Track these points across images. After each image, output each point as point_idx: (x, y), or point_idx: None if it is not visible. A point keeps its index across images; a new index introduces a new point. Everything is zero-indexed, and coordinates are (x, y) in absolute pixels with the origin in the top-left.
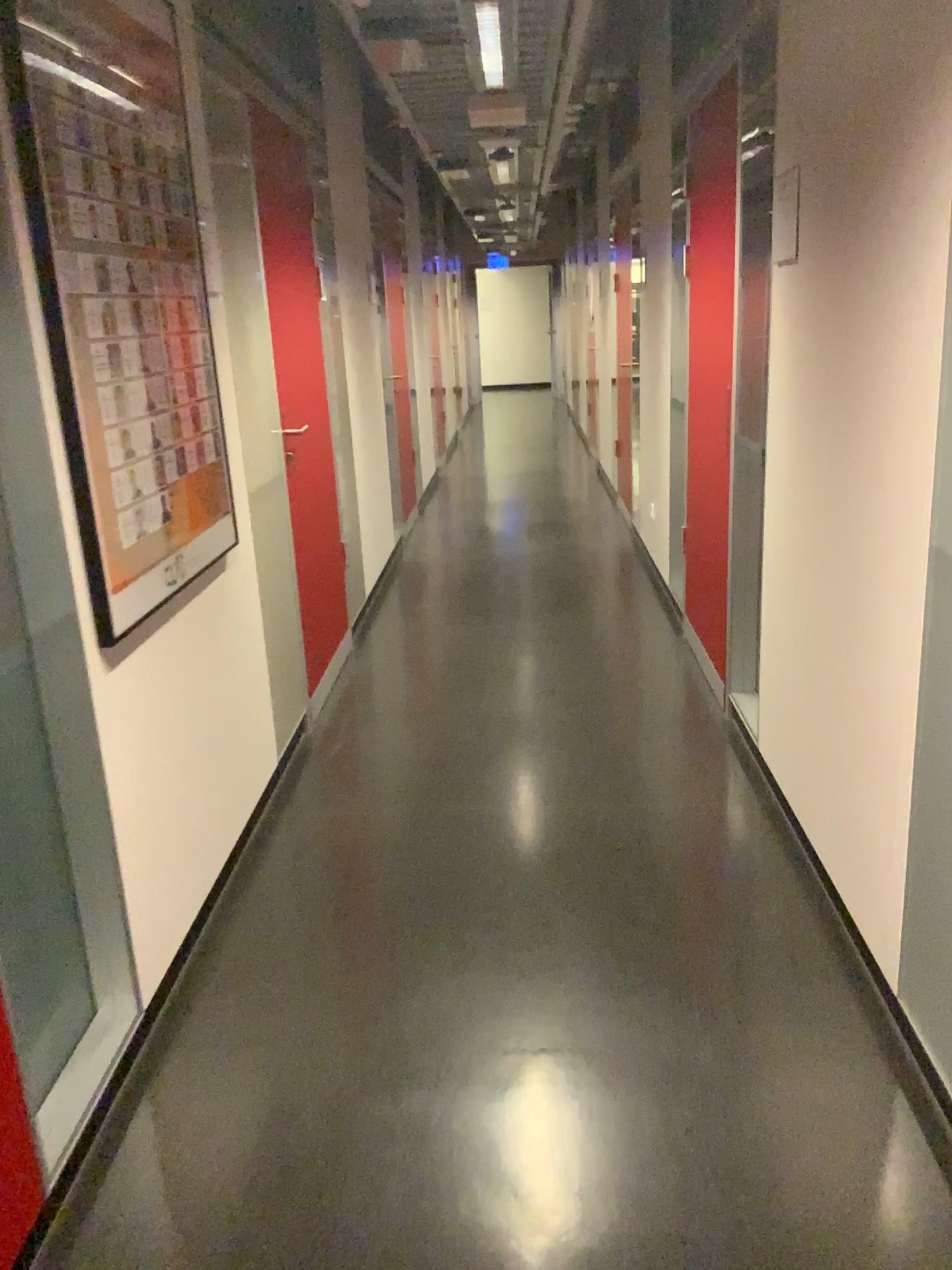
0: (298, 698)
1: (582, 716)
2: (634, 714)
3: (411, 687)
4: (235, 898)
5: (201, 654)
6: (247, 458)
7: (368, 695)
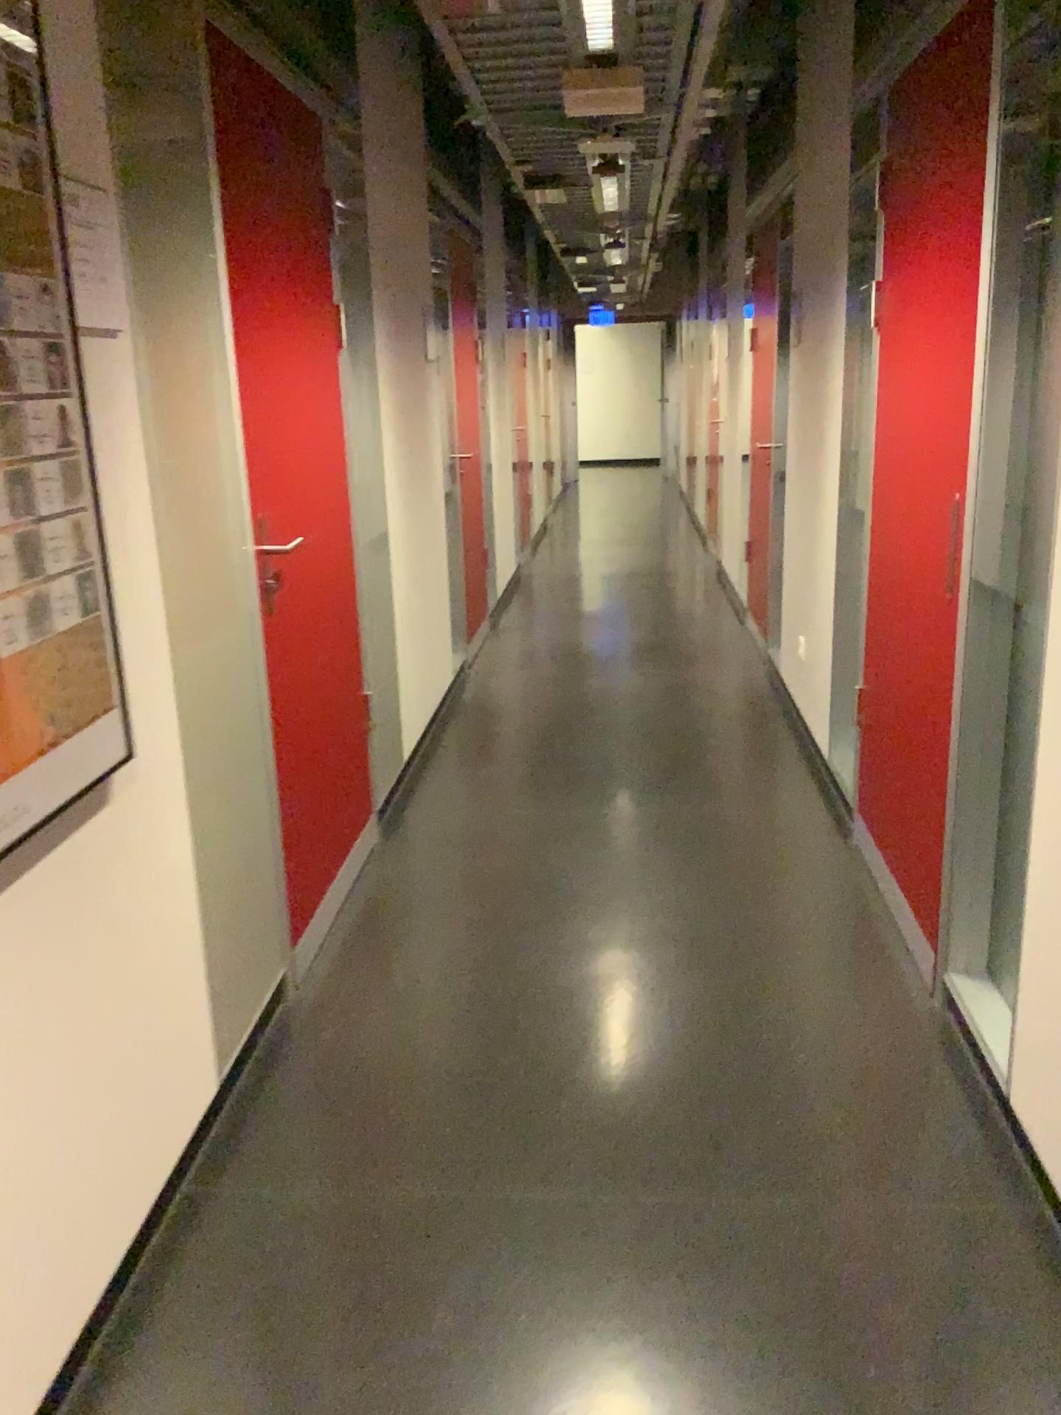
0: (277, 949)
1: (710, 993)
2: (789, 991)
3: (453, 922)
4: (90, 1413)
5: (25, 989)
6: (178, 601)
7: (388, 935)
